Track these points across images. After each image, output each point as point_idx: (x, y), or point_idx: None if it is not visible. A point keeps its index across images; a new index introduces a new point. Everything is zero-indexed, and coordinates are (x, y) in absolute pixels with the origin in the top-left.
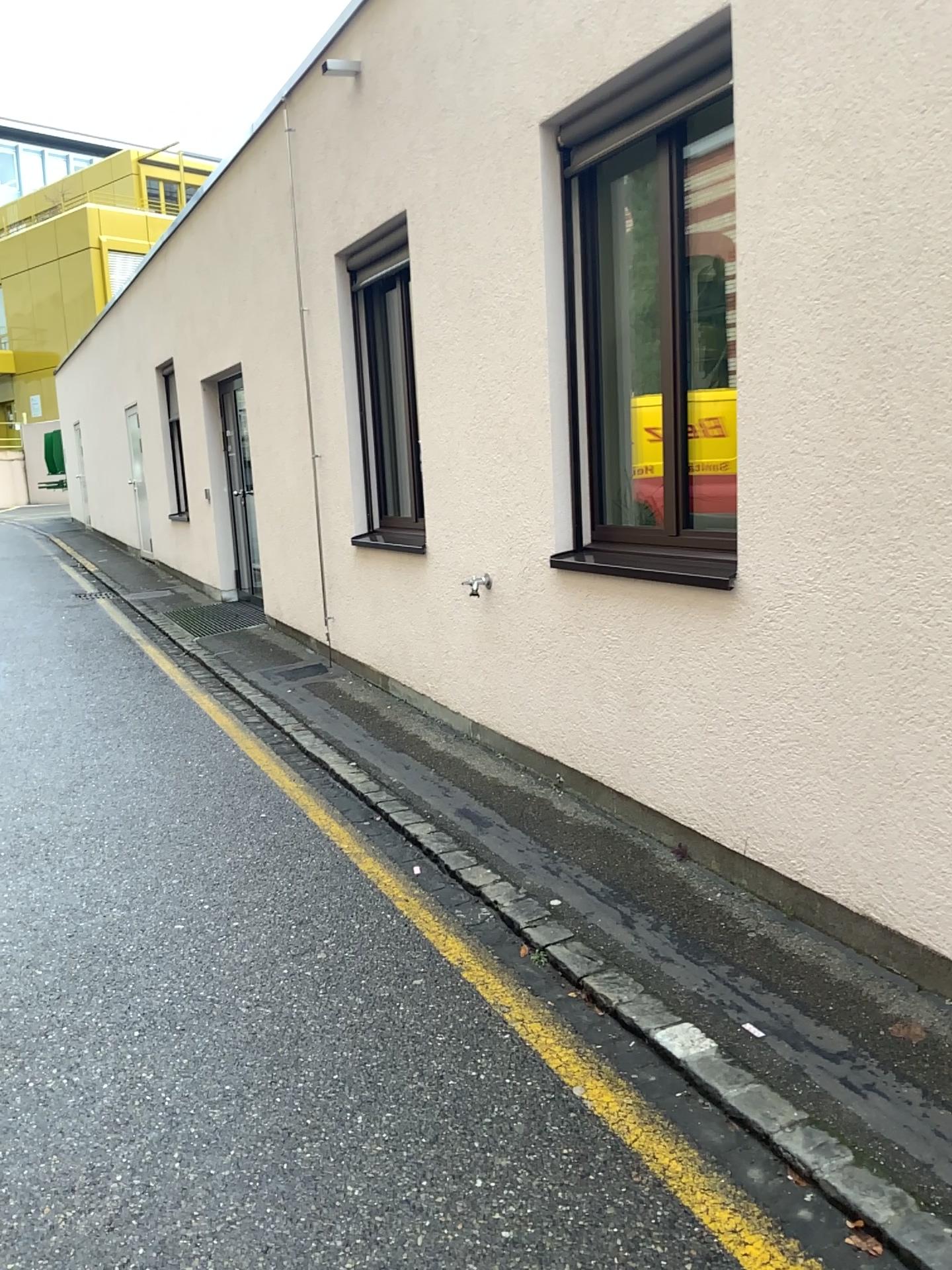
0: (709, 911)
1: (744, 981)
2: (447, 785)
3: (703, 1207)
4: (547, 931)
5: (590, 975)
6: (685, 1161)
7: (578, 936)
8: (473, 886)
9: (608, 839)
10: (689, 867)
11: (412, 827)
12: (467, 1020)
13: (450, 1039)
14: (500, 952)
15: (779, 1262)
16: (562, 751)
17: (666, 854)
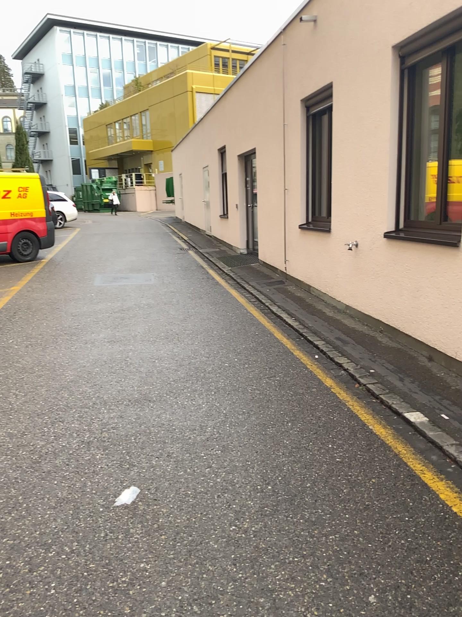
0: (435, 378)
1: (444, 401)
2: (332, 327)
3: (410, 461)
4: (367, 379)
5: (381, 394)
6: (406, 448)
7: (379, 382)
8: (339, 362)
9: (398, 351)
10: (431, 363)
11: (317, 341)
12: (331, 402)
13: (324, 406)
14: (347, 384)
15: (435, 478)
16: (382, 316)
17: (421, 358)
